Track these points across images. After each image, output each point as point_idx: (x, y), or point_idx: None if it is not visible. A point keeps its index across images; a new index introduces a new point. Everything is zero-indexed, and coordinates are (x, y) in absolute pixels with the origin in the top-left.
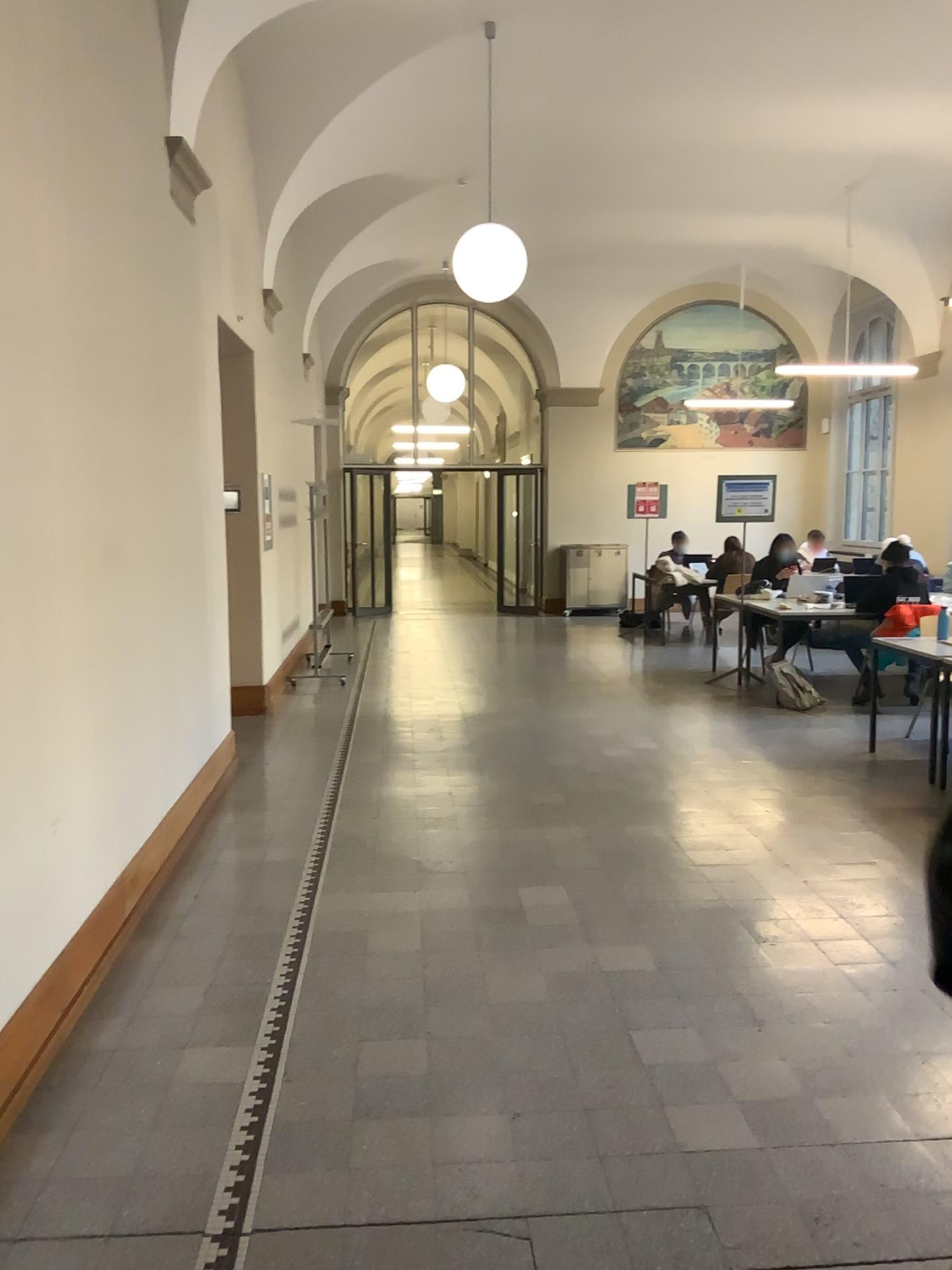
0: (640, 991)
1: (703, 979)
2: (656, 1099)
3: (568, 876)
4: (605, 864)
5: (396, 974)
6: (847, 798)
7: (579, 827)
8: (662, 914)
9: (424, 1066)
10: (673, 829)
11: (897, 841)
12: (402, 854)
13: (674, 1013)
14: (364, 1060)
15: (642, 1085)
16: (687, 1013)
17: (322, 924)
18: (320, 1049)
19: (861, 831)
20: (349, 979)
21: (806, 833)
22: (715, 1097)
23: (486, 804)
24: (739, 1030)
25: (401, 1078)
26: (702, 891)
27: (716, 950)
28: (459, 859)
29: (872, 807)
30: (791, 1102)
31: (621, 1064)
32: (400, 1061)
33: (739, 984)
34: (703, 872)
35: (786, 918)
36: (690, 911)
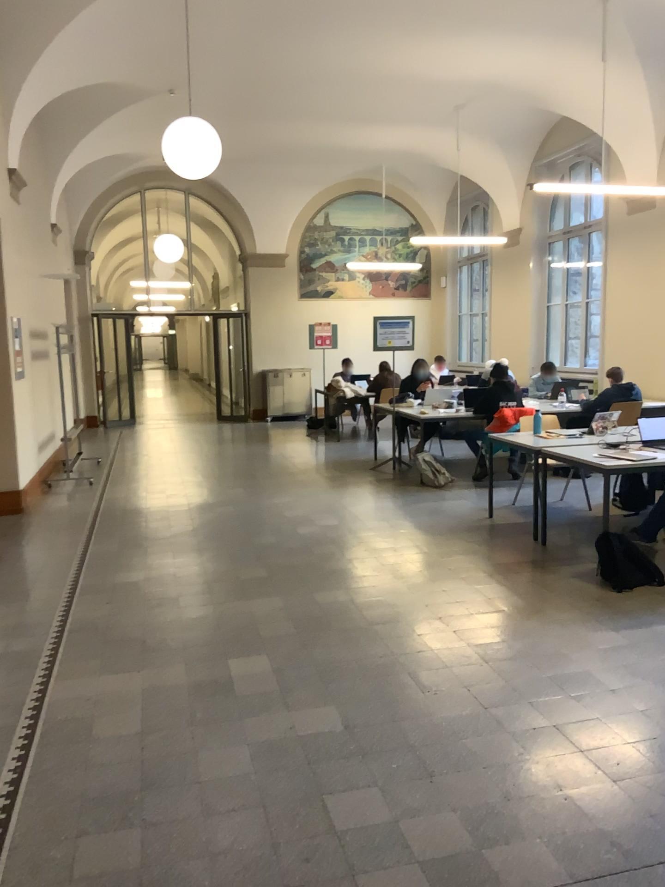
0: (331, 753)
1: (382, 736)
2: (348, 871)
3: (268, 644)
4: (298, 631)
5: (116, 759)
6: (481, 559)
7: (277, 598)
8: (346, 674)
9: (136, 861)
10: (351, 594)
11: (520, 592)
12: (129, 635)
13: (360, 774)
14: (78, 862)
15: (336, 856)
16: (372, 773)
17: (52, 712)
18: (37, 854)
19: (493, 586)
20: (72, 769)
21: (453, 591)
22: (400, 863)
23: (202, 582)
24: (415, 785)
25: (113, 879)
26: (377, 650)
27: (392, 705)
28: (178, 636)
29: (499, 565)
30: (465, 859)
31: (316, 836)
32: (113, 860)
33: (412, 738)
34: (376, 632)
35: (444, 669)
36: (368, 669)
